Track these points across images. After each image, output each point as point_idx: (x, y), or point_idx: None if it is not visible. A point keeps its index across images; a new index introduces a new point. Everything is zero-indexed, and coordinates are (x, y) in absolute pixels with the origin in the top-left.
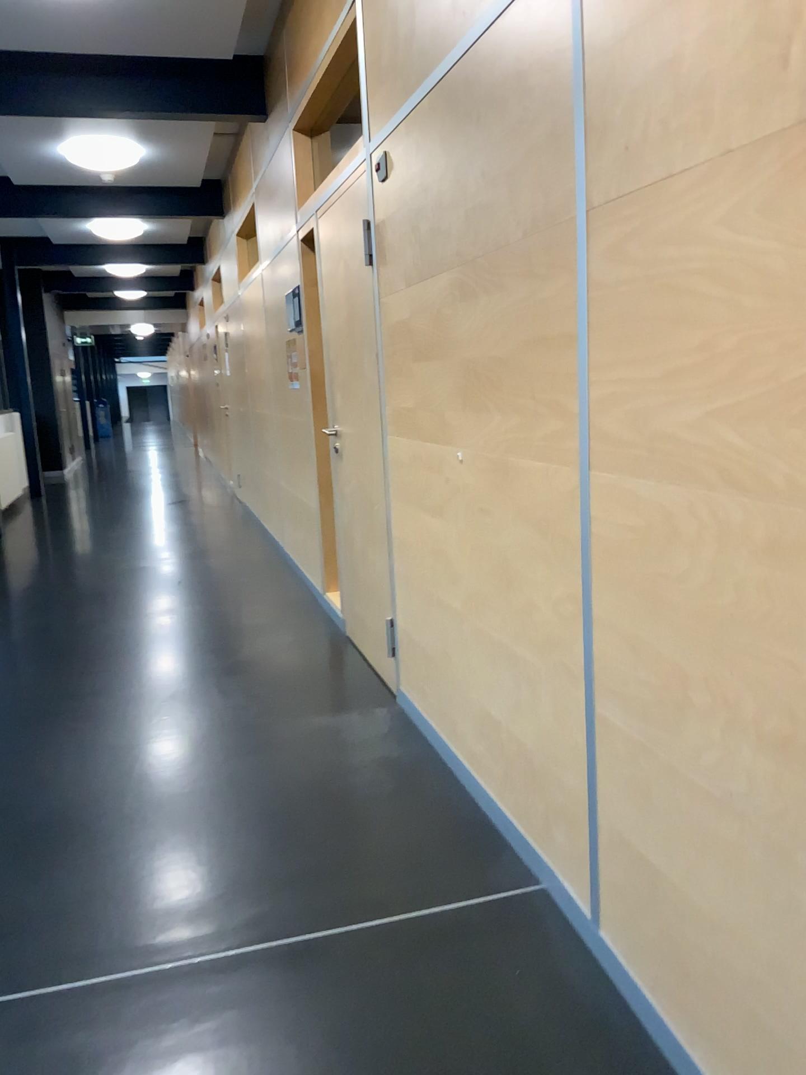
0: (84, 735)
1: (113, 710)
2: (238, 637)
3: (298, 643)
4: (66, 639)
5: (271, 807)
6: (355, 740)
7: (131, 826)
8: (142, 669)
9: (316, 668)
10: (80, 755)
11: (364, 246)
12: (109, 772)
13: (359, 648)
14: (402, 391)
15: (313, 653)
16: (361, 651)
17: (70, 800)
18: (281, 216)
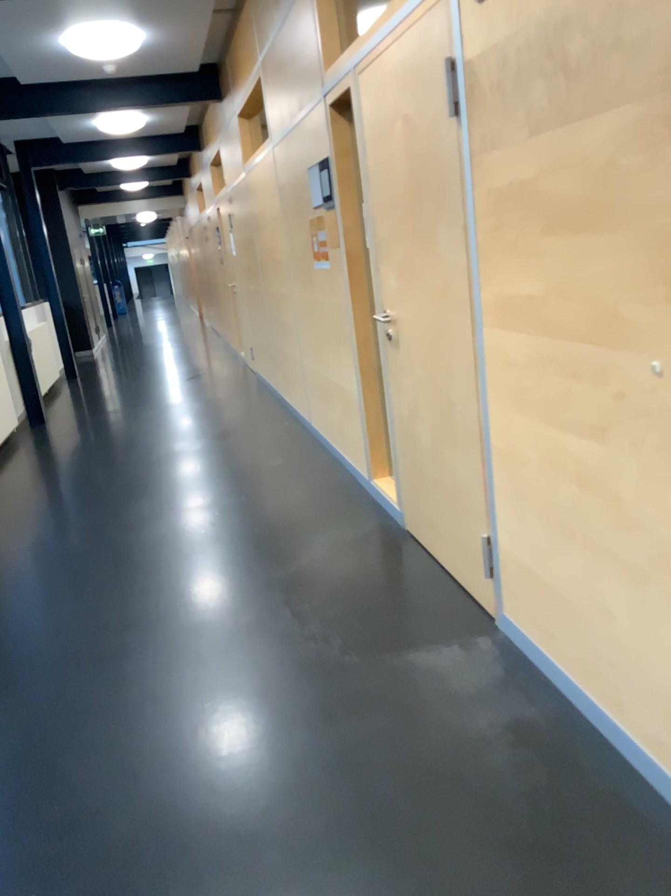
0: (150, 697)
1: (178, 655)
2: (292, 542)
3: (357, 547)
4: (114, 551)
5: (399, 826)
6: (467, 697)
7: (228, 864)
8: (200, 591)
9: (387, 582)
10: (149, 729)
11: (442, 94)
12: (187, 759)
13: (427, 554)
14: (515, 276)
15: (377, 561)
16: (431, 558)
17: (147, 812)
18: (299, 84)
